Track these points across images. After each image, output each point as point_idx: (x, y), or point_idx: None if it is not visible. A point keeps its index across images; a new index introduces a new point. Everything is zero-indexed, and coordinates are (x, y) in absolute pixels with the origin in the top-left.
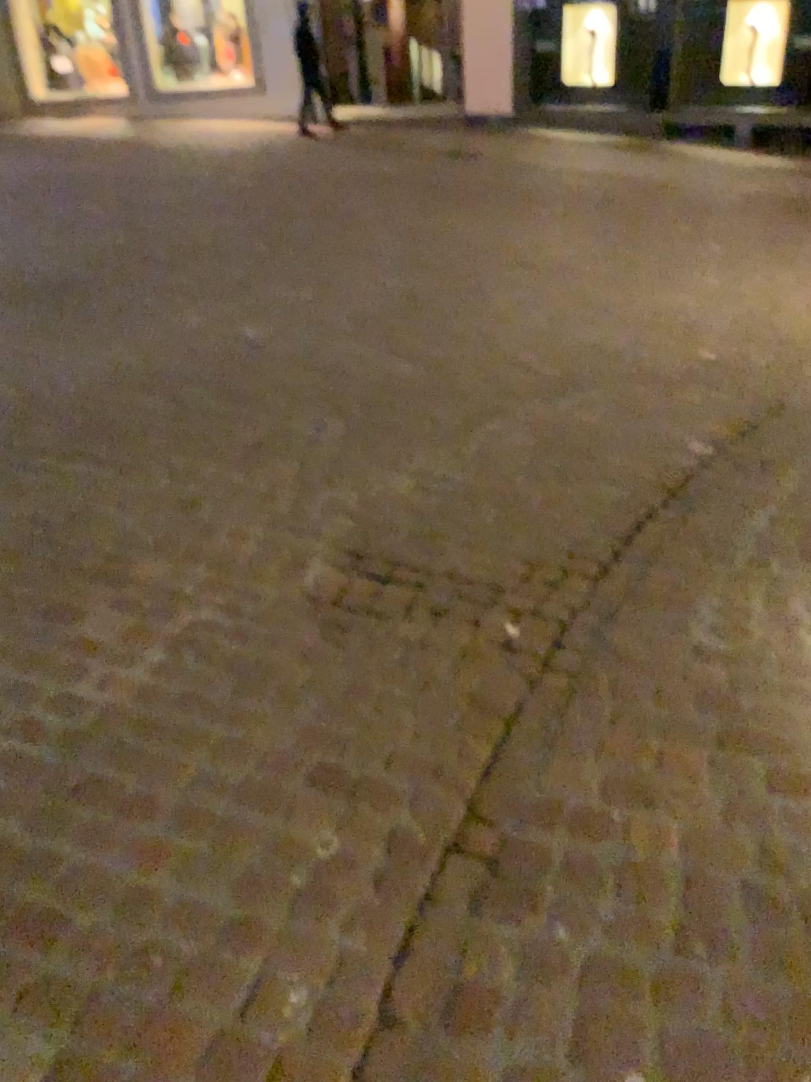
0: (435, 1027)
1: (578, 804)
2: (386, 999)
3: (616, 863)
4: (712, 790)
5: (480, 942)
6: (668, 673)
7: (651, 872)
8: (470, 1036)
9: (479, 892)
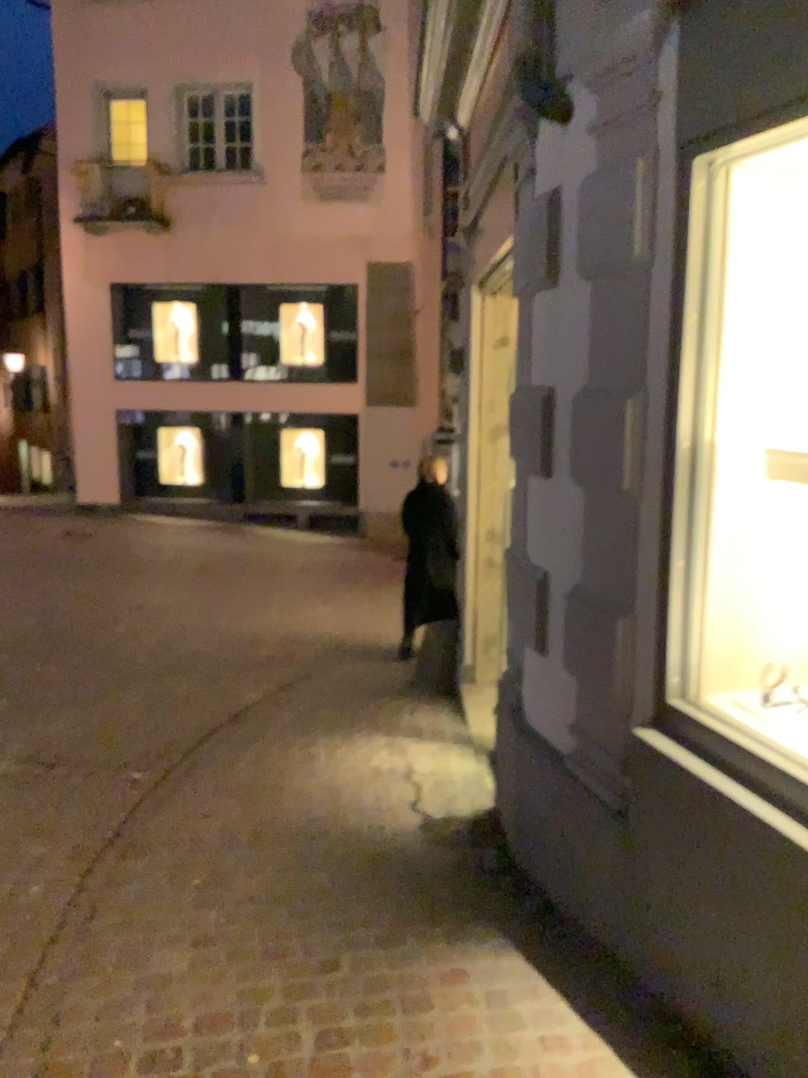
0: (105, 888)
1: (174, 824)
2: (80, 885)
3: (192, 835)
4: (242, 810)
5: (125, 865)
6: (225, 780)
7: (209, 835)
8: (122, 885)
9: (124, 853)
